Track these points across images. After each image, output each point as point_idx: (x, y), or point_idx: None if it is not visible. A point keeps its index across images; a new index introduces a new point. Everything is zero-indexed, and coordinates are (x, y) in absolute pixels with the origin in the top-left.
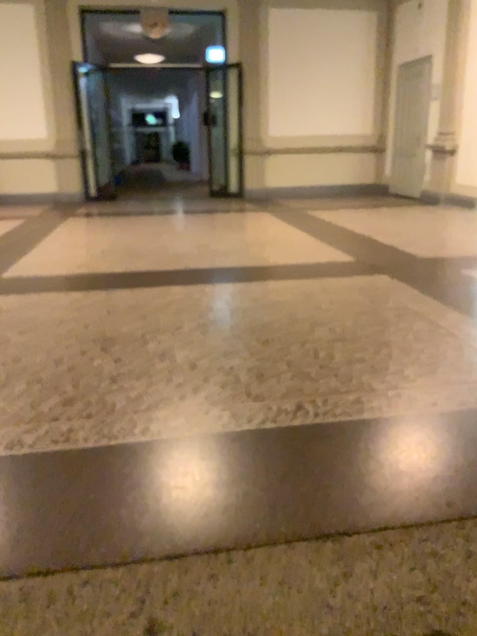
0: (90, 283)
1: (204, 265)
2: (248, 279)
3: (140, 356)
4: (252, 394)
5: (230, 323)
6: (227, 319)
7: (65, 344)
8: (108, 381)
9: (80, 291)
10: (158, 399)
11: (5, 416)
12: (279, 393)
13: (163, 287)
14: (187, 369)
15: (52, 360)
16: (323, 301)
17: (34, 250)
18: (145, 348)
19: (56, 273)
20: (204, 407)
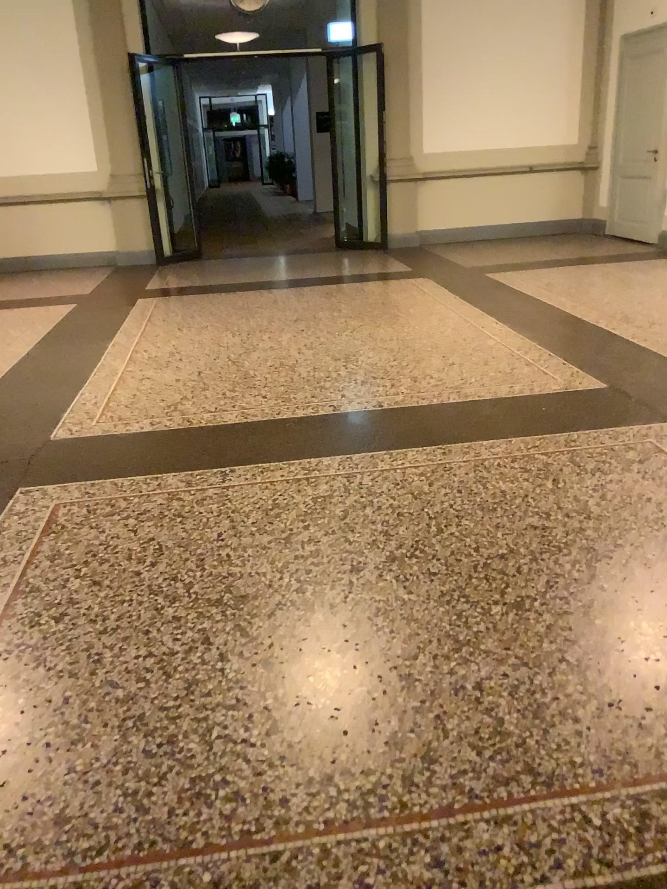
0: (191, 451)
1: (367, 407)
2: (447, 440)
3: (308, 653)
4: (543, 773)
5: (446, 558)
6: (438, 545)
7: (171, 616)
8: (264, 728)
9: (178, 474)
10: (367, 787)
11: (87, 838)
12: (594, 771)
13: (311, 461)
14: (400, 692)
15: (156, 664)
16: (591, 495)
17: (94, 375)
18: (313, 629)
19: (134, 427)
20: (460, 814)
